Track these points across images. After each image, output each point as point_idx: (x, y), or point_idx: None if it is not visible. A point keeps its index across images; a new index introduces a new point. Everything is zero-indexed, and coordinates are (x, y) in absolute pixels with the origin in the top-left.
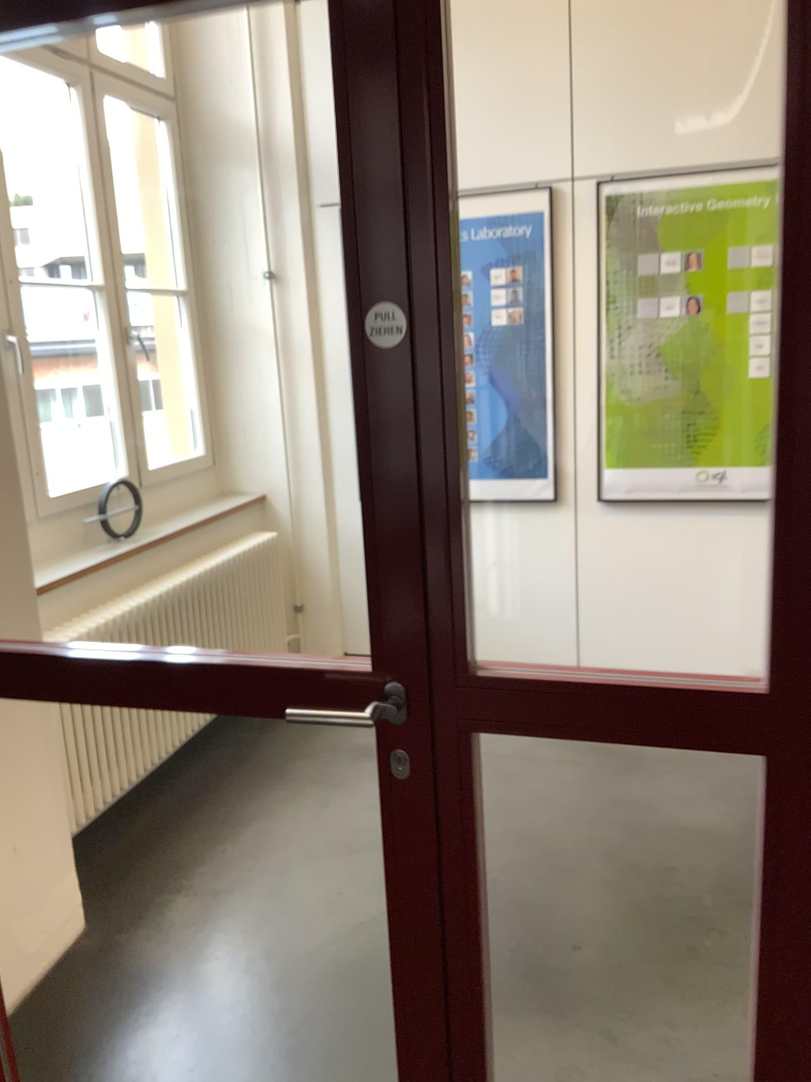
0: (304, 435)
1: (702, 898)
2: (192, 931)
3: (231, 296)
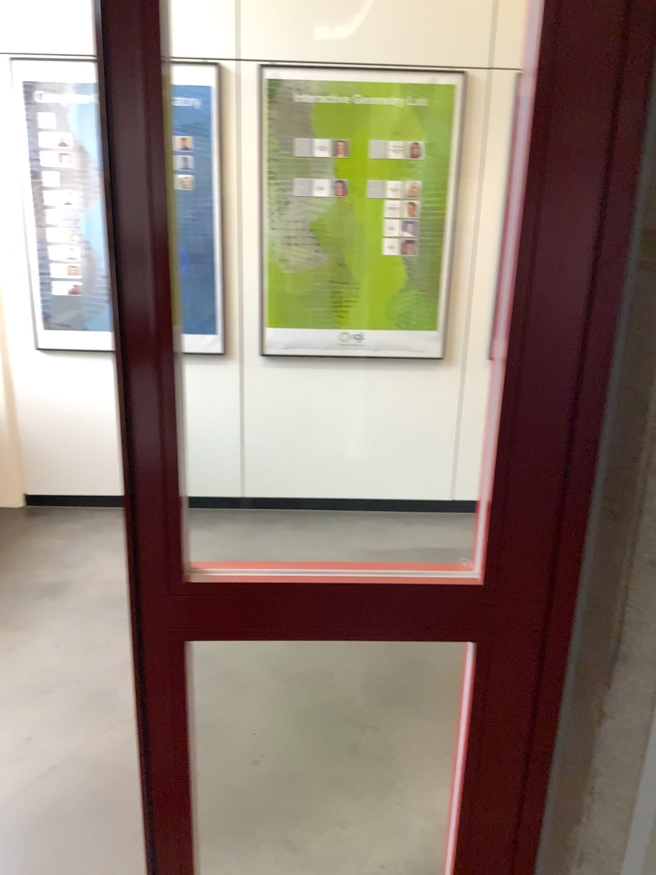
0: None
1: (353, 703)
2: None
3: None
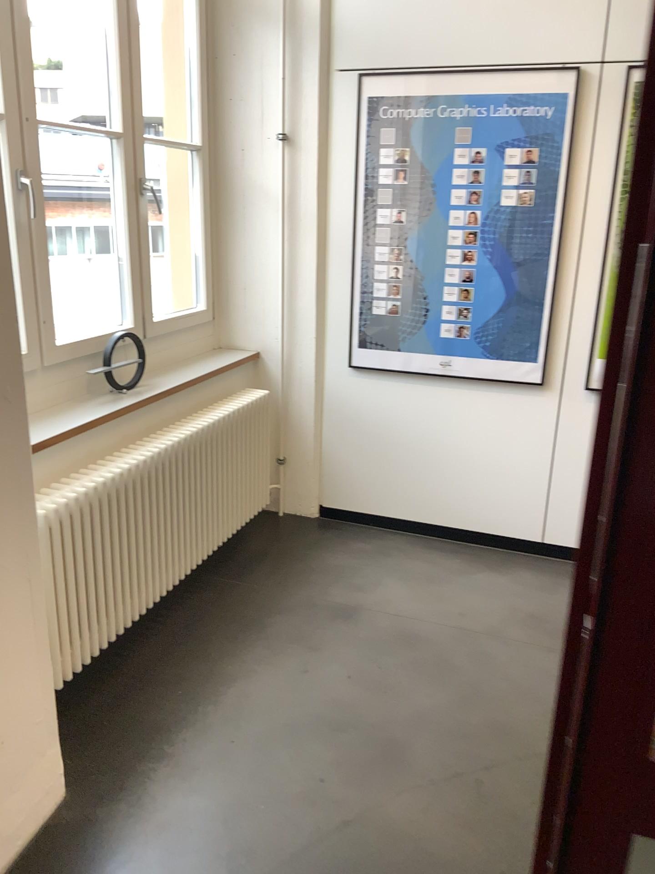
0: (301, 300)
1: None
2: (167, 817)
3: (242, 157)
